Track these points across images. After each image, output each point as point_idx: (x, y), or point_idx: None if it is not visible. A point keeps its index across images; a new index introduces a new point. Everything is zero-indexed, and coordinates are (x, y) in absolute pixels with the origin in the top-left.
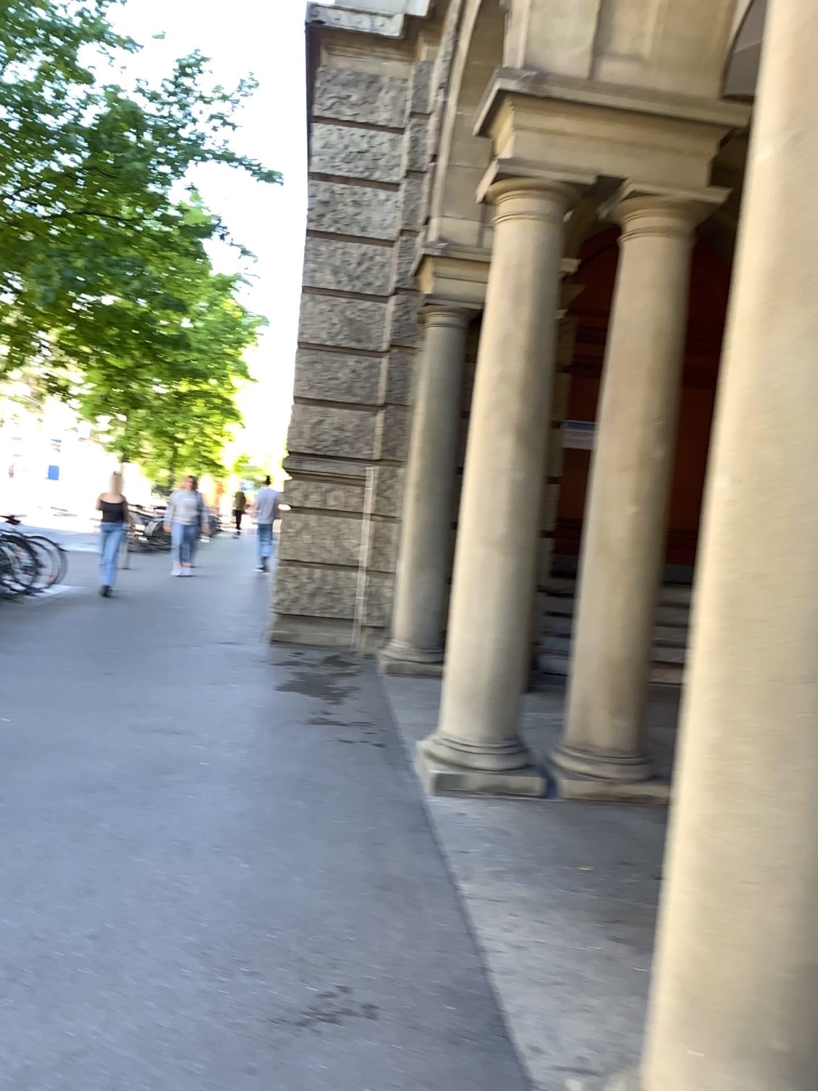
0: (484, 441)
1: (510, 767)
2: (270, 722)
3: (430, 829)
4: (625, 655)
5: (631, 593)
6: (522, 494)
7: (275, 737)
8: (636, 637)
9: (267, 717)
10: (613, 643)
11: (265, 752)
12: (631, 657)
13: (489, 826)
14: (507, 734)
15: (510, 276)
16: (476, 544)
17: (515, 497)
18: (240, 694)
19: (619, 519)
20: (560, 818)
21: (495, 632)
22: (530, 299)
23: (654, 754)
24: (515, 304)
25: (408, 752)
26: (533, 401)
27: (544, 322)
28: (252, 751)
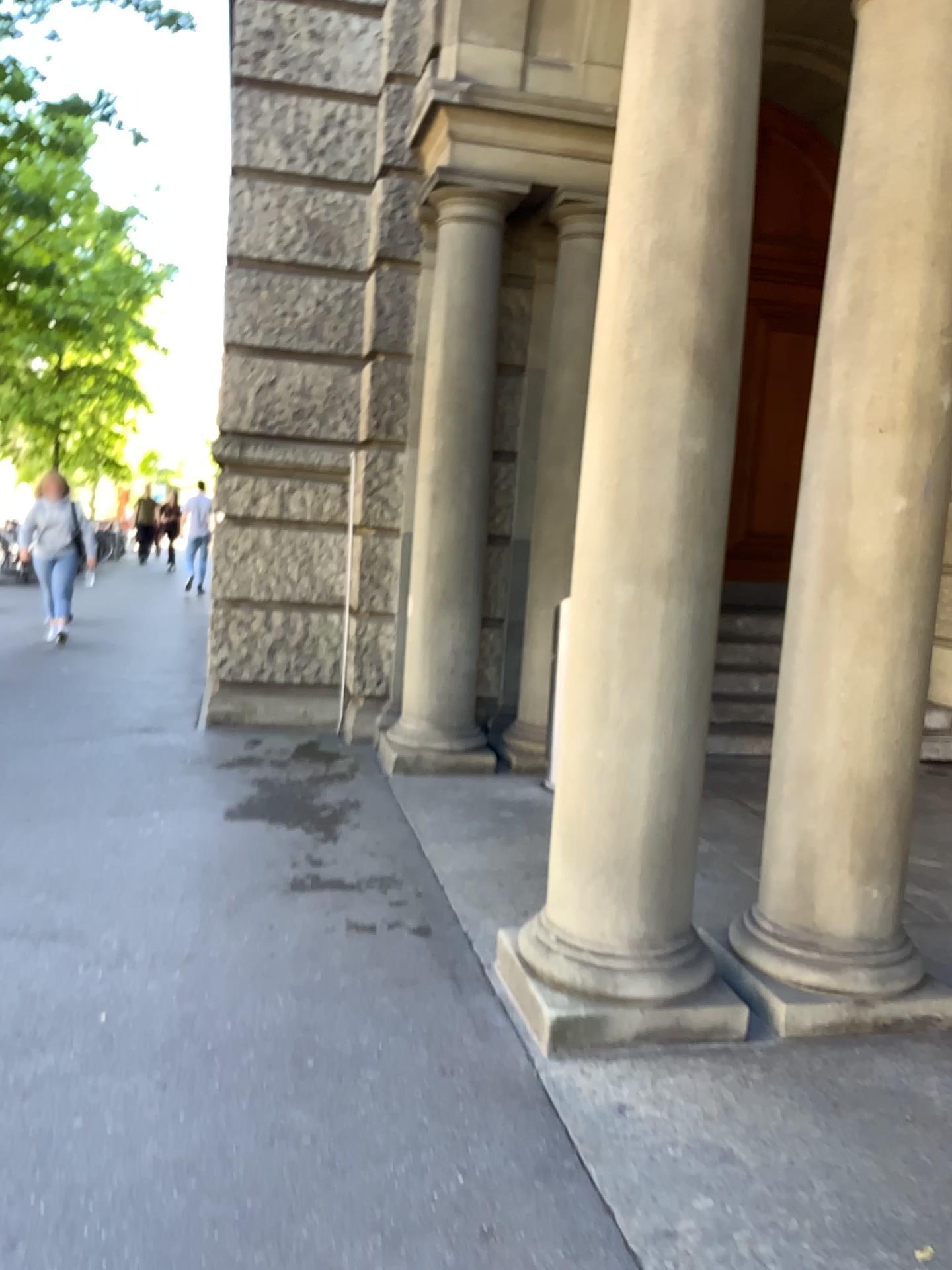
0: (629, 380)
1: (688, 989)
2: (224, 898)
3: (583, 1172)
4: (885, 772)
5: (897, 659)
6: (706, 481)
7: (238, 935)
8: (904, 740)
9: (219, 886)
10: (862, 753)
11: (222, 974)
12: (893, 776)
13: (690, 1143)
14: (675, 925)
15: (675, 48)
16: (614, 579)
17: (692, 488)
18: (168, 838)
19: (874, 525)
20: (808, 1099)
21: (656, 746)
22: (714, 96)
23: (914, 934)
24: (686, 105)
25: (477, 948)
26: (719, 302)
27: (736, 146)
28: (198, 976)
